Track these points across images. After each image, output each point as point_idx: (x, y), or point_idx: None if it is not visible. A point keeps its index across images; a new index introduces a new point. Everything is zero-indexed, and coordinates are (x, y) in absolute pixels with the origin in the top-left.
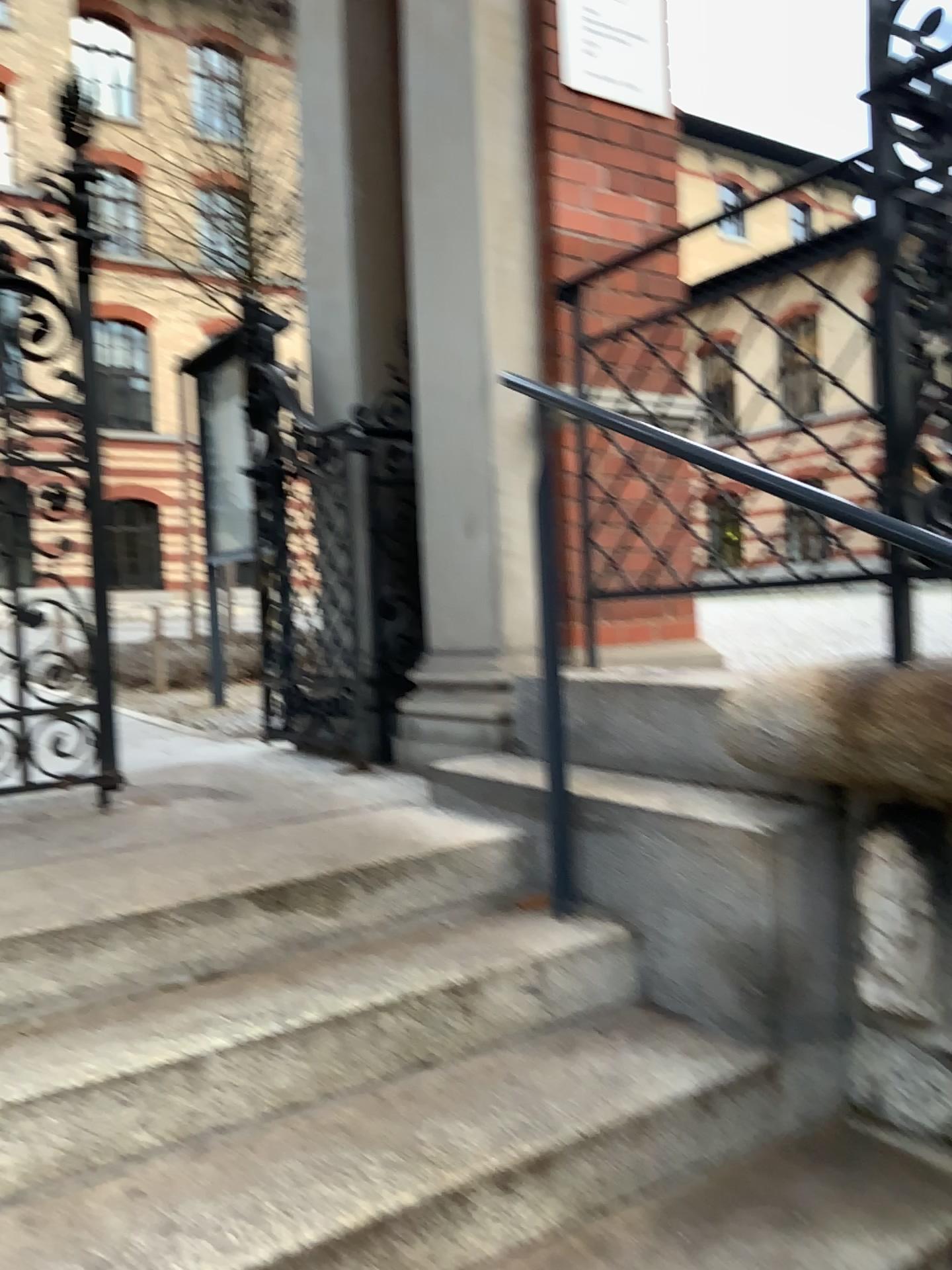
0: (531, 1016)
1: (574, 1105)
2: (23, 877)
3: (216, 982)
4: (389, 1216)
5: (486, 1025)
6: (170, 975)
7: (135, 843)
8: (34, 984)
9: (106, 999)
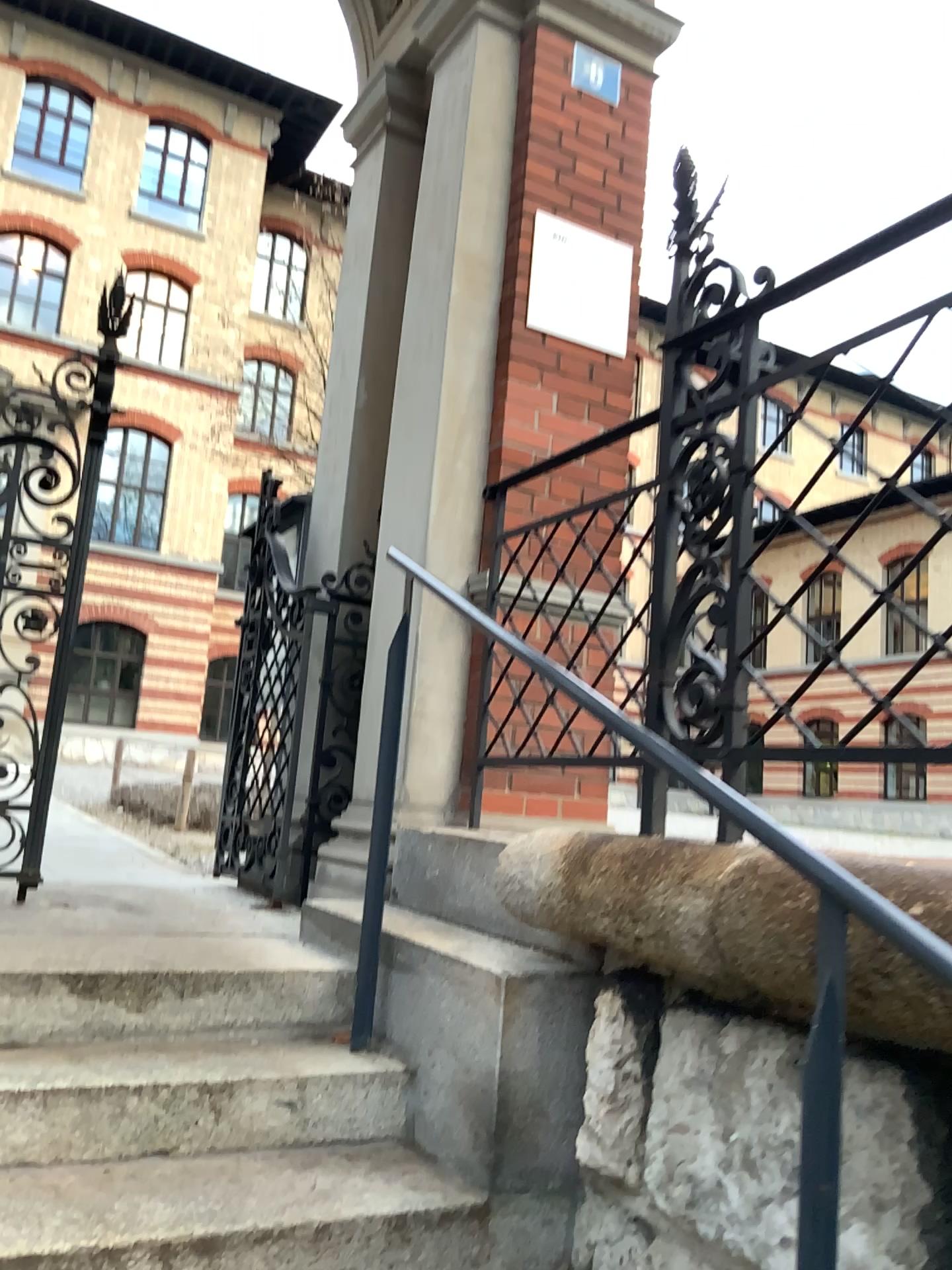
0: (283, 1131)
1: (268, 1208)
2: None
3: (4, 1050)
4: (40, 1264)
5: (236, 1131)
6: None
7: (5, 928)
8: None
9: None
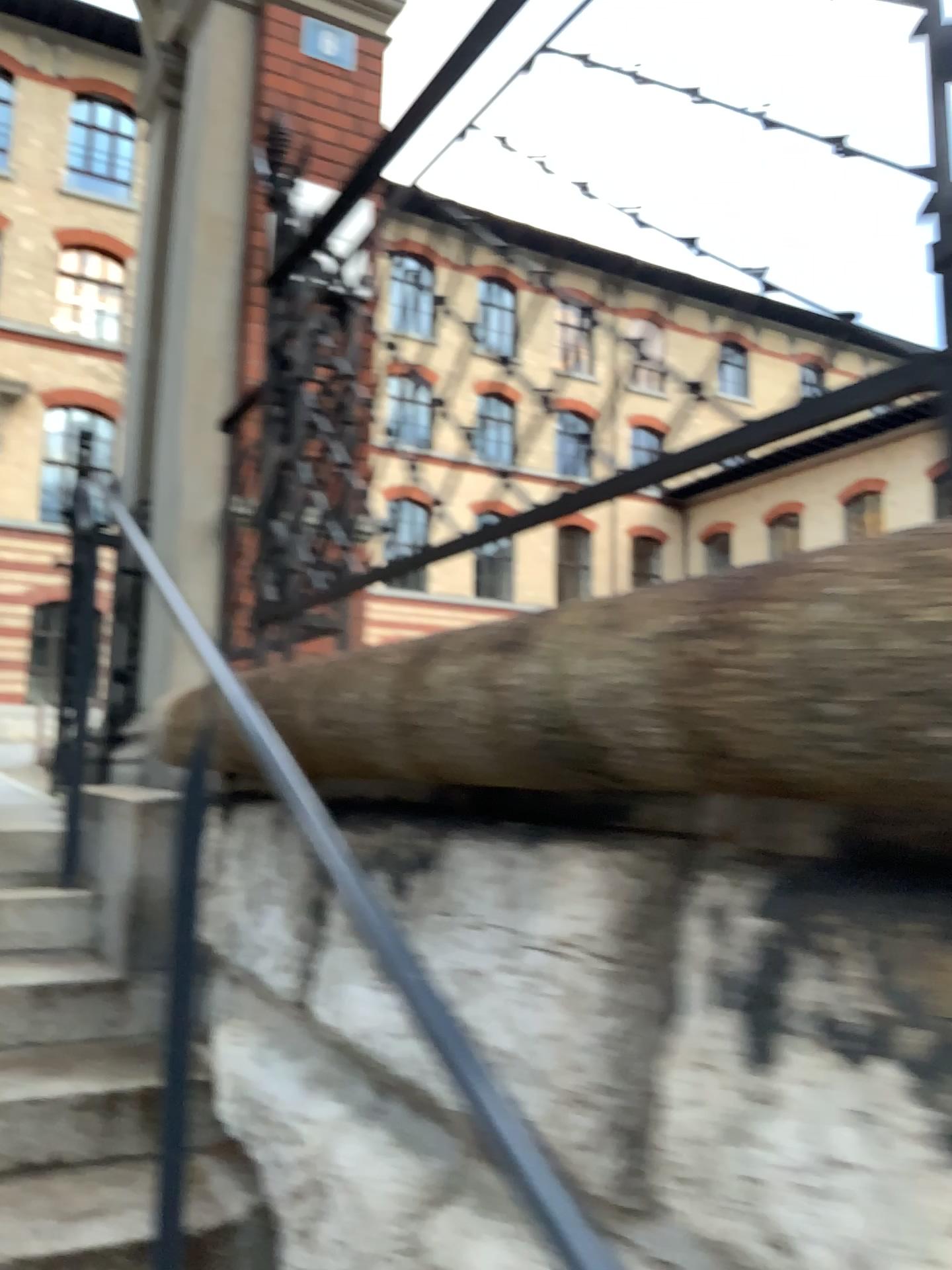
0: None
1: None
2: None
3: None
4: None
5: None
6: None
7: None
8: None
9: None
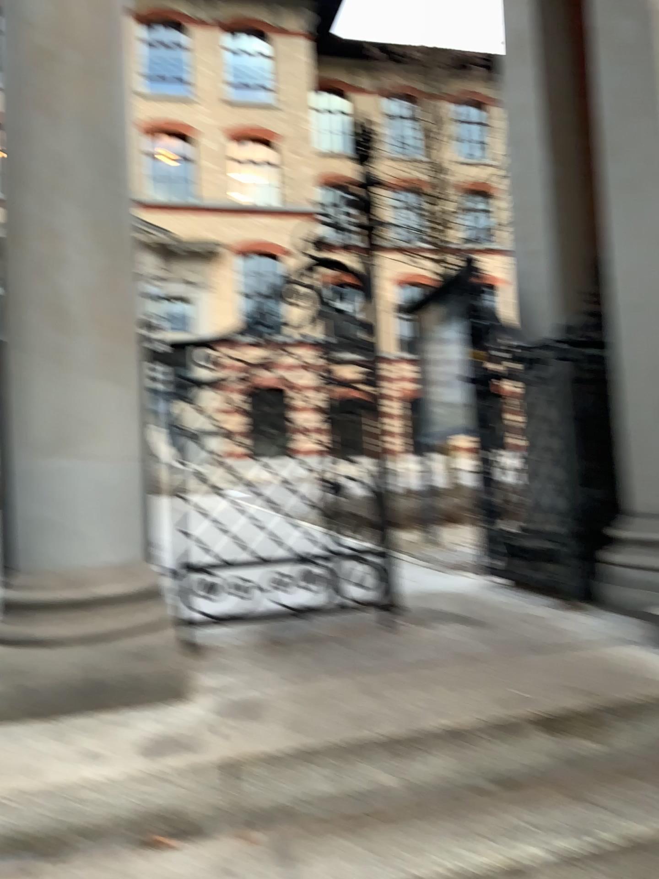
0: None
1: None
2: (356, 688)
3: (515, 793)
4: None
5: None
6: (477, 781)
7: (425, 663)
8: (379, 779)
9: (433, 799)
